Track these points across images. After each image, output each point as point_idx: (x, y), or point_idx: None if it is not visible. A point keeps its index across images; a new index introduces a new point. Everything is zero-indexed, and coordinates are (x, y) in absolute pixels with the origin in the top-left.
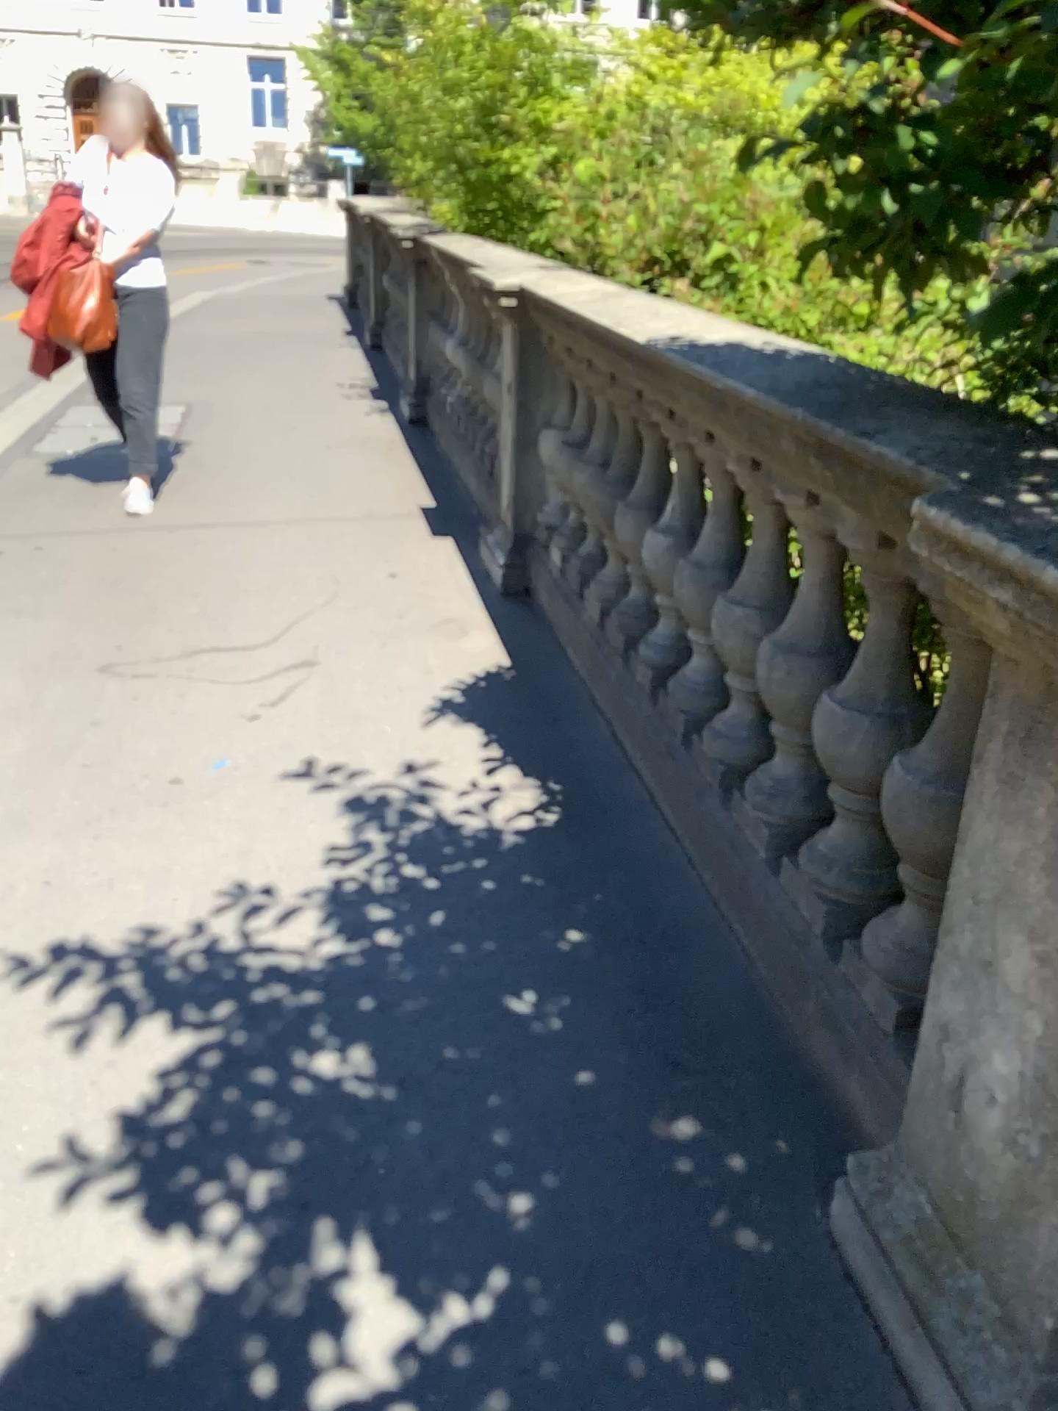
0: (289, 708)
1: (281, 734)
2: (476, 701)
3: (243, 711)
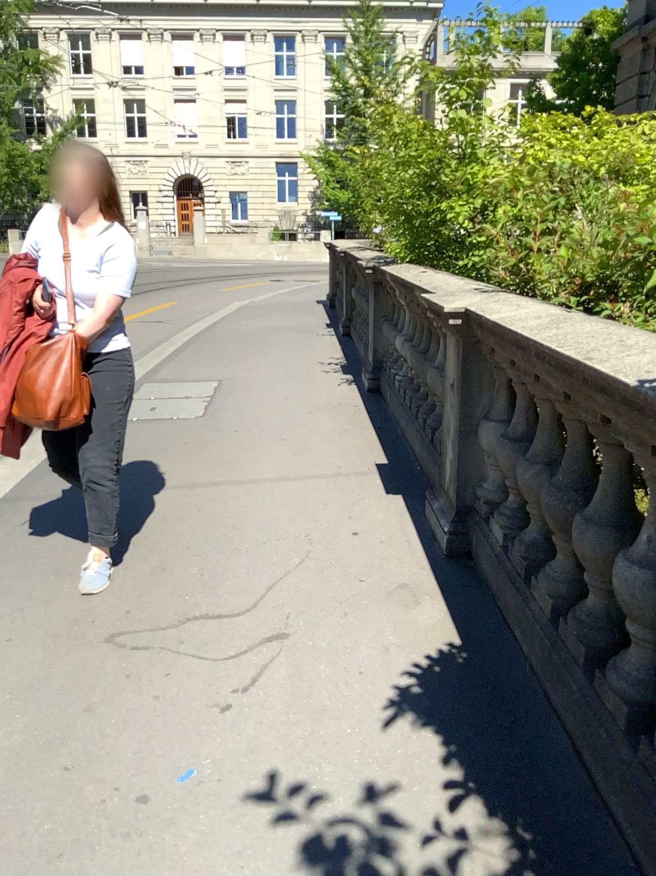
0: (255, 694)
1: (244, 733)
2: (429, 693)
3: (212, 698)
